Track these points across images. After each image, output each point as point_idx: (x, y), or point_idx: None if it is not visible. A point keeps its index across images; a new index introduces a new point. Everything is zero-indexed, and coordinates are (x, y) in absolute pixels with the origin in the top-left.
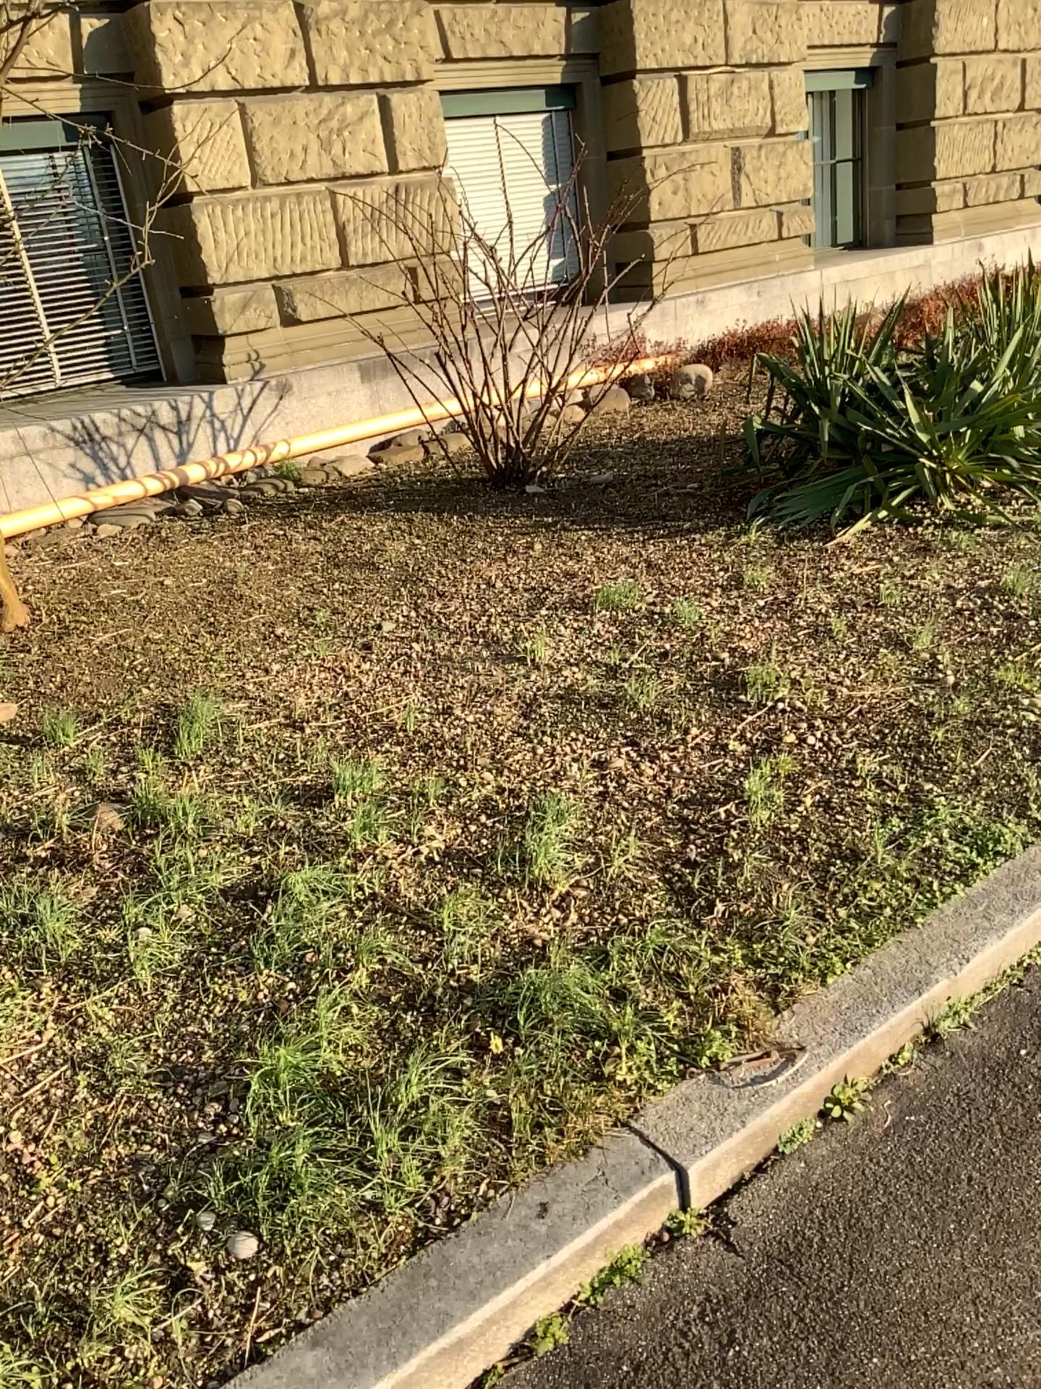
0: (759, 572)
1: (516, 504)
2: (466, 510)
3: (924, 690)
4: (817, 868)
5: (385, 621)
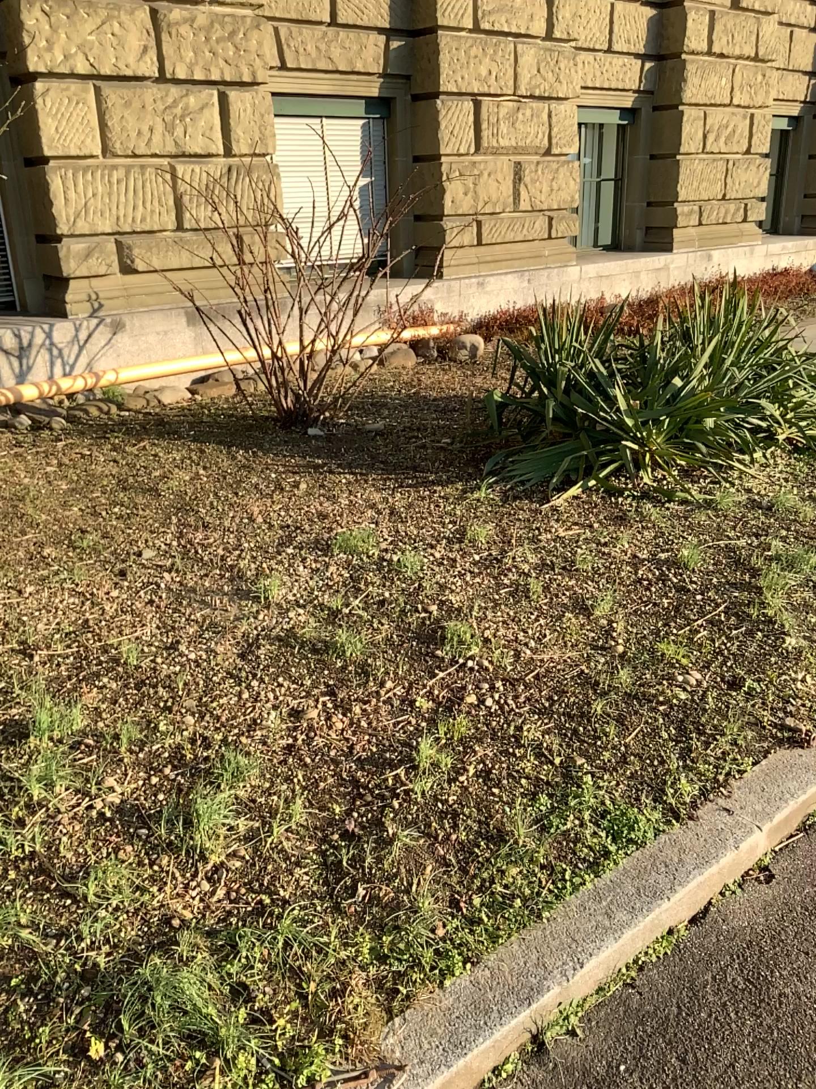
0: (480, 525)
1: (292, 444)
2: (248, 446)
3: (595, 654)
4: (459, 843)
5: (146, 547)
